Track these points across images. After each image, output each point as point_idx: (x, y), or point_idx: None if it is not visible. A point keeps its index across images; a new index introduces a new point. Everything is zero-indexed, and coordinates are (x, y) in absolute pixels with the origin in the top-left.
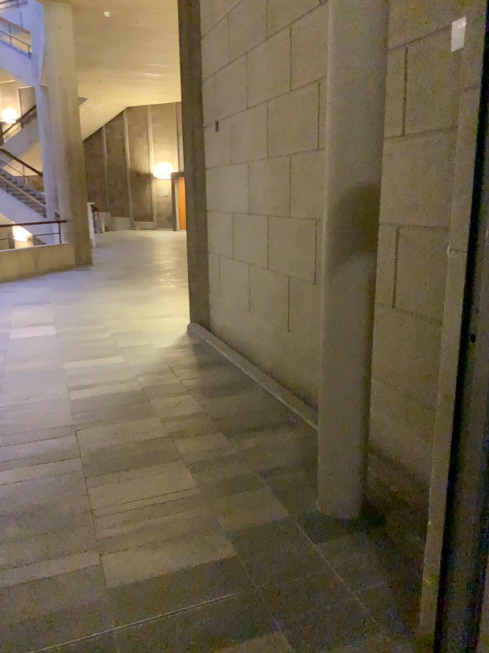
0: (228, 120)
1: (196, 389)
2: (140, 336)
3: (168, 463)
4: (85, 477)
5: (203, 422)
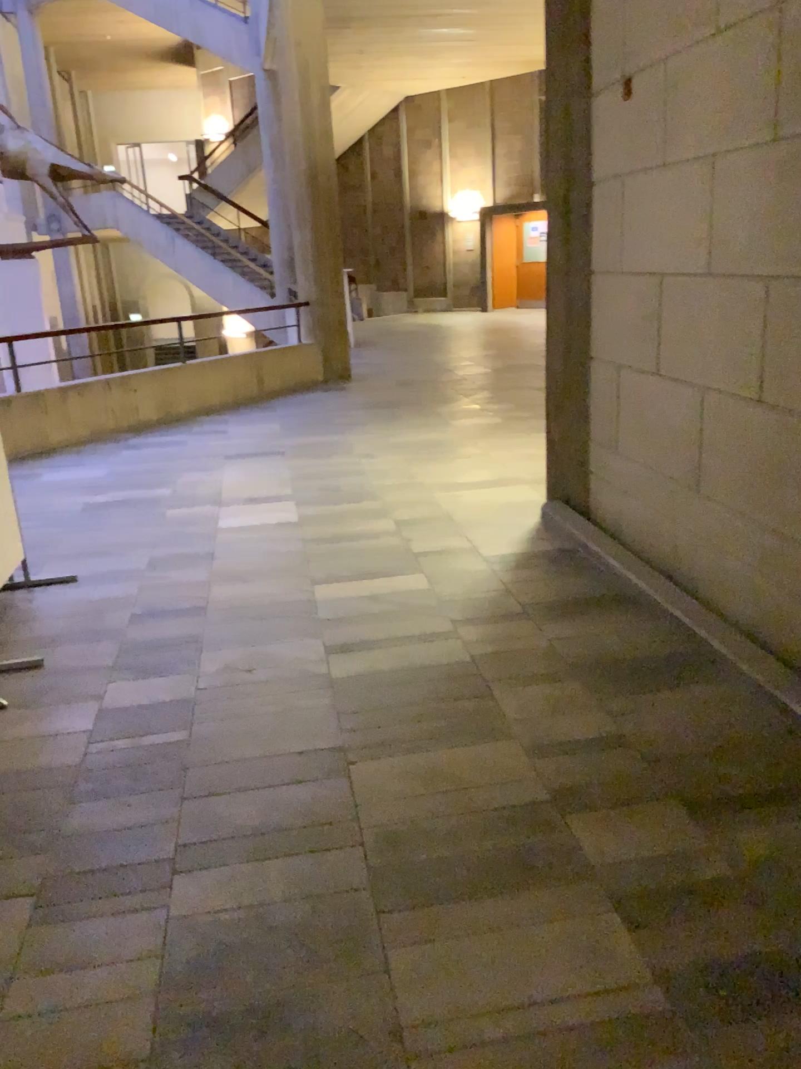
0: (659, 69)
1: (591, 664)
2: (455, 528)
3: (566, 887)
4: (378, 915)
5: (625, 762)
